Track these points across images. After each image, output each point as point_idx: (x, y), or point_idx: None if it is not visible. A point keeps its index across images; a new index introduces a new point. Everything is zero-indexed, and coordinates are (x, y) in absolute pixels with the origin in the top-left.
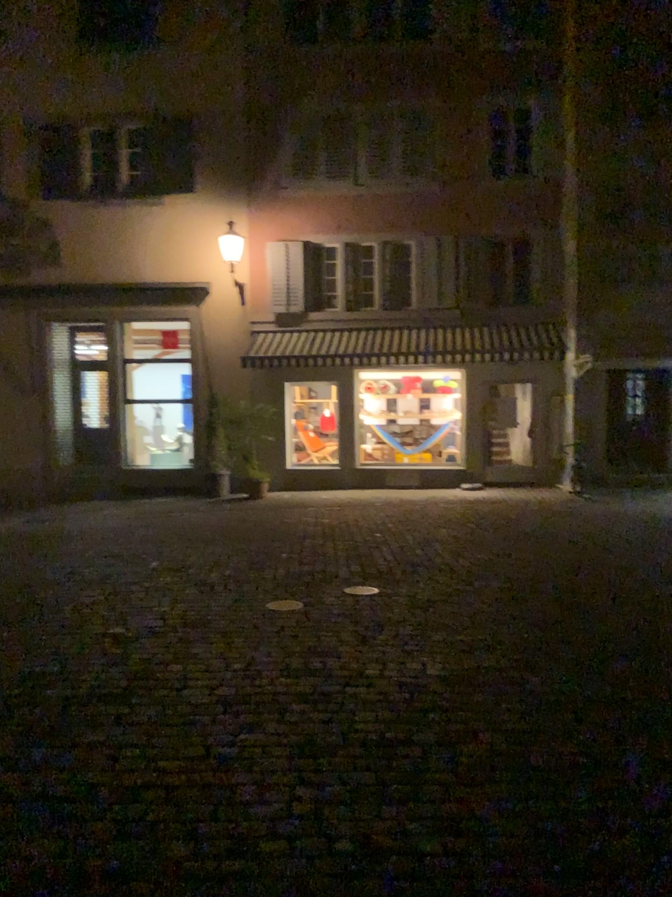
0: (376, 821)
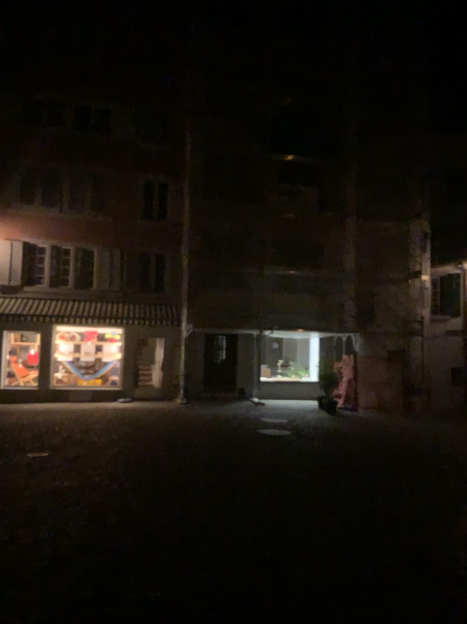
0: (22, 527)
